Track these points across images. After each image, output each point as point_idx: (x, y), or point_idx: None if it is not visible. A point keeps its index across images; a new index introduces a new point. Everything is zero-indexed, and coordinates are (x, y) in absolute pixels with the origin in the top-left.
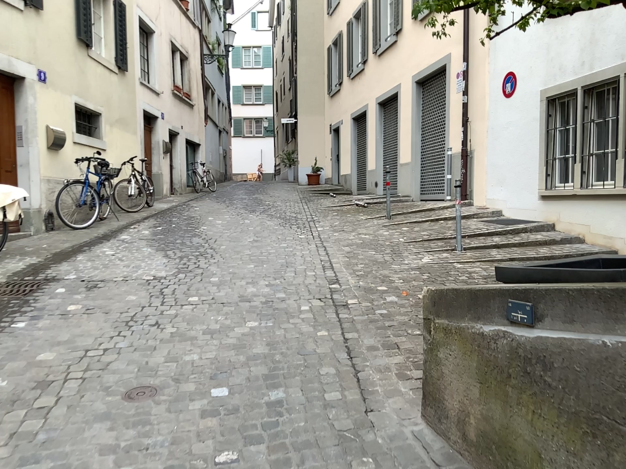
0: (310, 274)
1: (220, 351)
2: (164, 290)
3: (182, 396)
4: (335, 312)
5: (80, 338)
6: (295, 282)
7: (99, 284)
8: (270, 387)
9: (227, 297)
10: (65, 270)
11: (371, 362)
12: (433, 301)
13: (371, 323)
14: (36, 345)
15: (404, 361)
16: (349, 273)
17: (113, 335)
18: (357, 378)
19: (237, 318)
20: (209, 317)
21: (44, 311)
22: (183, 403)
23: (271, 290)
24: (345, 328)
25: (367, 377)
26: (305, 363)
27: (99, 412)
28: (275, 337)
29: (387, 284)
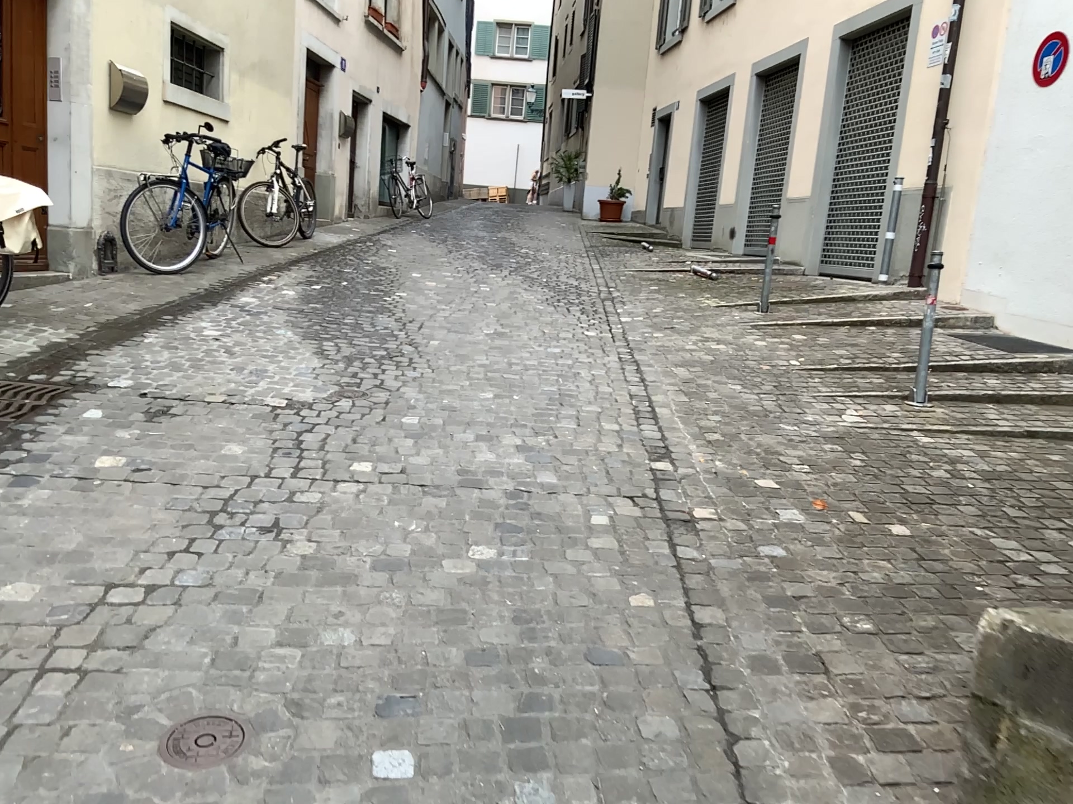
0: (611, 427)
1: (405, 629)
2: (304, 437)
3: (300, 767)
4: (669, 538)
5: (101, 549)
6: (580, 445)
7: (175, 407)
8: (518, 763)
9: (435, 469)
10: (117, 363)
11: (765, 710)
12: (1019, 661)
13: (753, 583)
14: (2, 558)
15: (845, 714)
16: (693, 435)
17: (174, 548)
18: (734, 758)
19: (452, 531)
20: (391, 522)
21: (46, 463)
22: (299, 794)
23: (529, 463)
24: (694, 590)
25: (760, 760)
26: (604, 690)
27: (92, 794)
28: (535, 600)
29: (777, 473)
